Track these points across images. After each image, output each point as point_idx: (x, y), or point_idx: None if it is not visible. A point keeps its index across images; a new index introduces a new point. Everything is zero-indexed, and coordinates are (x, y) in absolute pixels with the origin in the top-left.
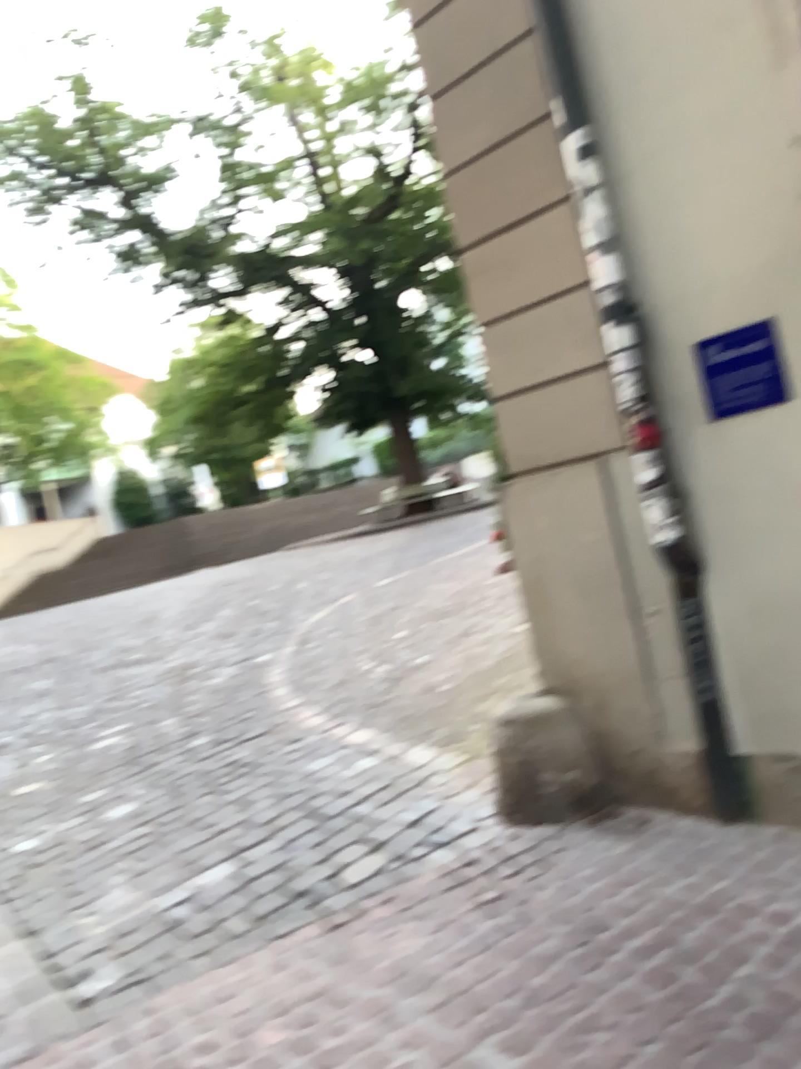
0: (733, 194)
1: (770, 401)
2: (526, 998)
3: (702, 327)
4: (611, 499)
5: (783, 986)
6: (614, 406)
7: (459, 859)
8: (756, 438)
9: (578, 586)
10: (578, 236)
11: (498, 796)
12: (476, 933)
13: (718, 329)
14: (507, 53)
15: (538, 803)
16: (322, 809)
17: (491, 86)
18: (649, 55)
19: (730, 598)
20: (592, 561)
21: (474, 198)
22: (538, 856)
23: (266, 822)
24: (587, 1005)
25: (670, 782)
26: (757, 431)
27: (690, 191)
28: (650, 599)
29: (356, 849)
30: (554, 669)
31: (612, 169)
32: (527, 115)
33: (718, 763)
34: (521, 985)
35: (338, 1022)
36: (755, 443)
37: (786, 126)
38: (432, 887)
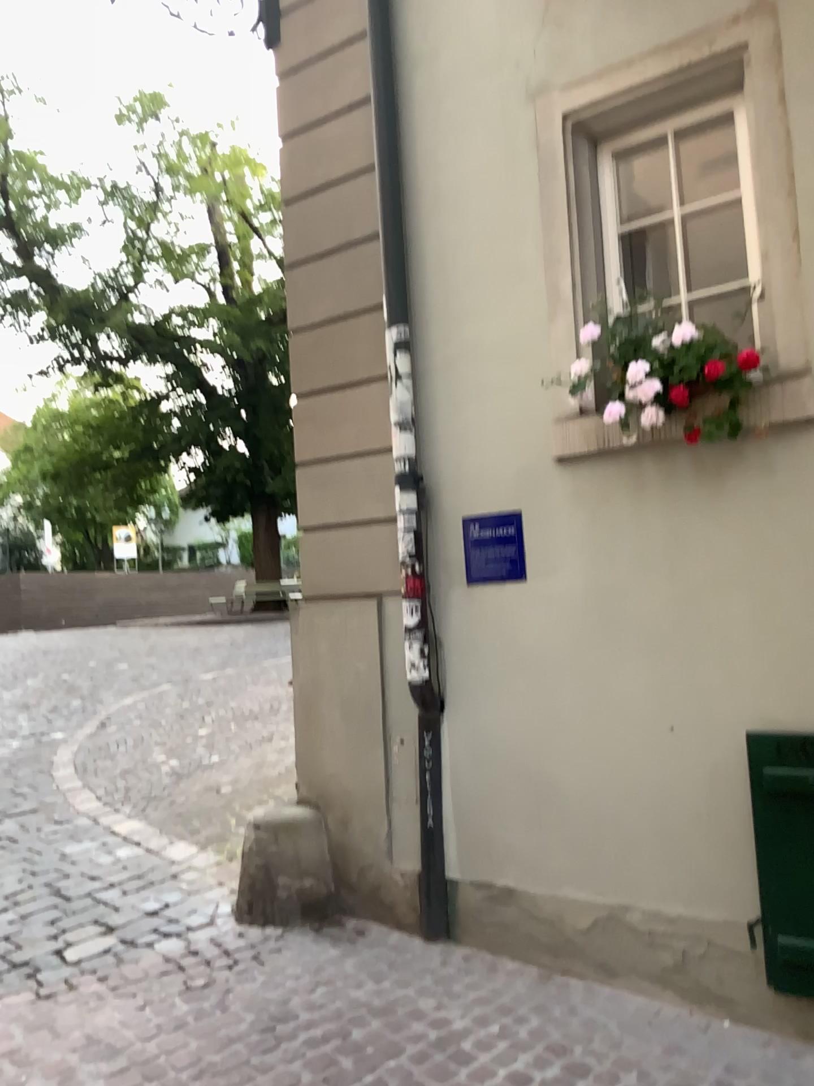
0: (508, 404)
1: (513, 577)
2: (195, 1071)
3: (471, 505)
4: (381, 636)
5: (416, 1077)
6: (395, 556)
7: (182, 949)
8: (499, 605)
9: (342, 708)
10: (389, 407)
11: (235, 894)
12: (173, 1014)
13: (483, 509)
14: (359, 244)
15: (269, 905)
16: (67, 889)
17: (342, 266)
18: (463, 278)
19: (461, 739)
20: (357, 688)
21: (313, 353)
22: (254, 953)
23: (7, 896)
24: (246, 1081)
25: (389, 899)
26: (500, 600)
27: (478, 393)
28: (399, 729)
29: (87, 929)
30: (310, 782)
31: (424, 360)
32: (366, 298)
33: (431, 885)
34: (196, 1060)
35: (17, 1079)
36: (497, 609)
37: (552, 362)
38: (147, 970)
